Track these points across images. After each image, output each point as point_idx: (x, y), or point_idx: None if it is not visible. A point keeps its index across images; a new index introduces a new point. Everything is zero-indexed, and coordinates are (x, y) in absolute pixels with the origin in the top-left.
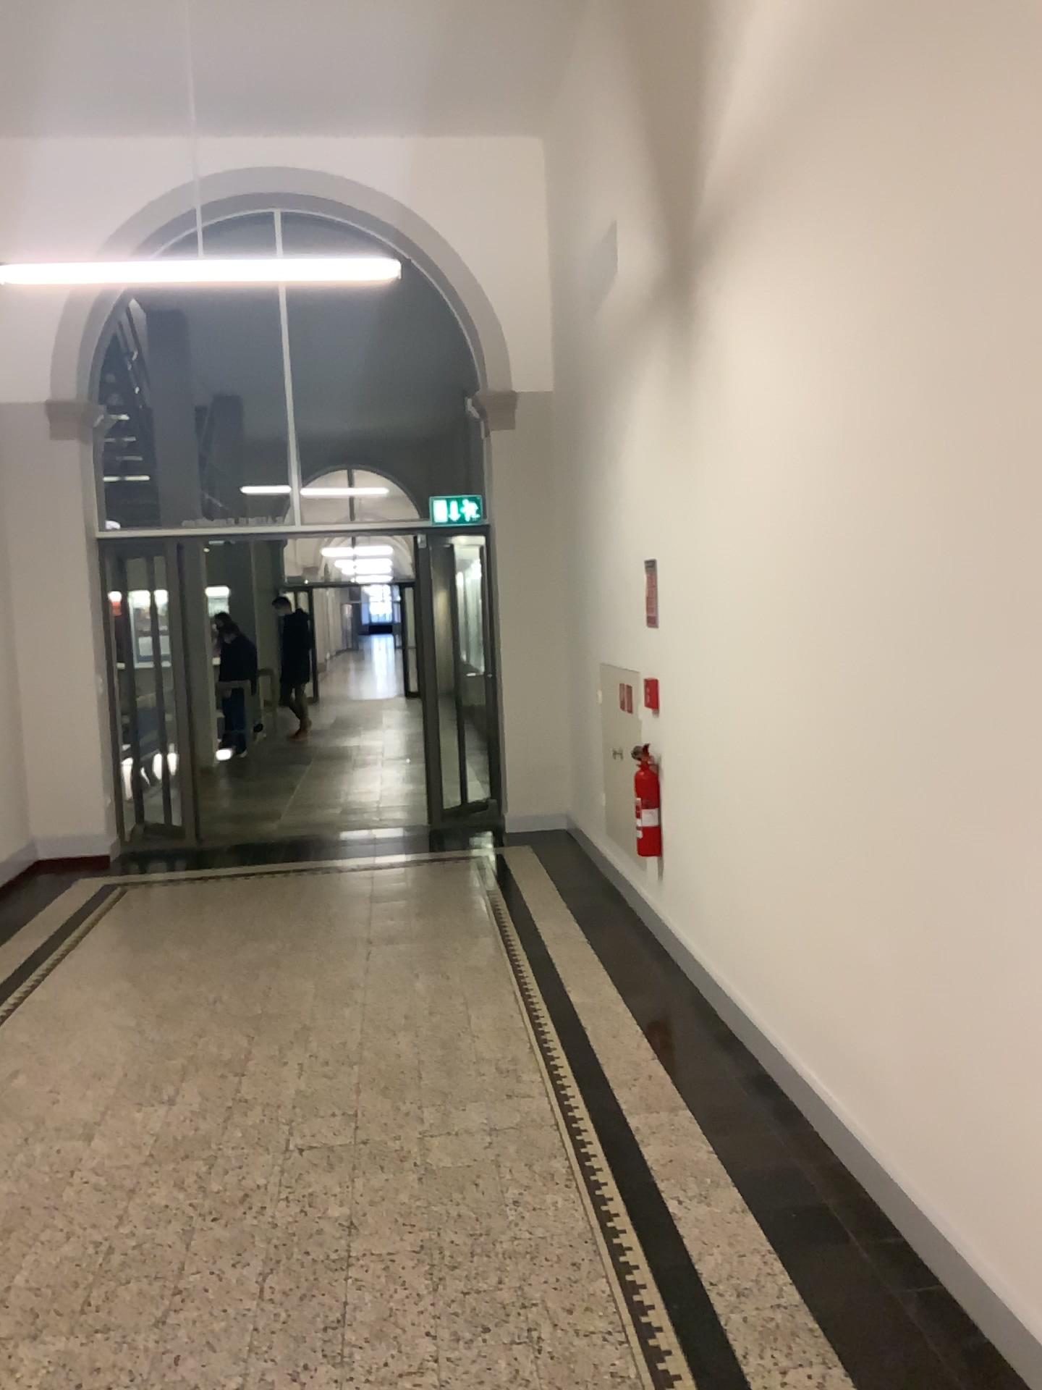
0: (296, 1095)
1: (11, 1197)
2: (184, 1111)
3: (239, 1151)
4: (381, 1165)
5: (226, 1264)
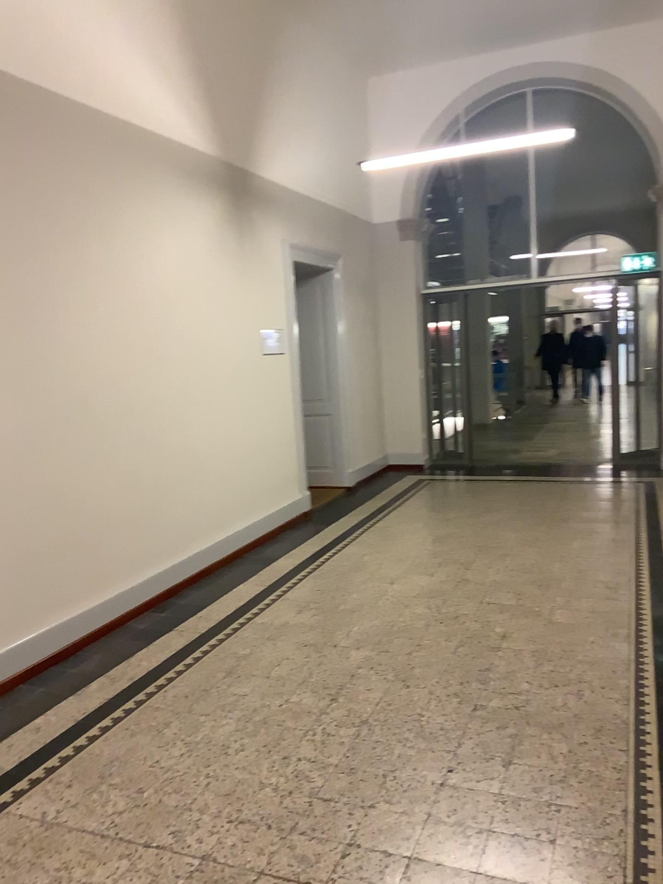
0: (491, 581)
1: (355, 601)
2: (436, 580)
3: (457, 600)
4: (525, 616)
5: (441, 640)
